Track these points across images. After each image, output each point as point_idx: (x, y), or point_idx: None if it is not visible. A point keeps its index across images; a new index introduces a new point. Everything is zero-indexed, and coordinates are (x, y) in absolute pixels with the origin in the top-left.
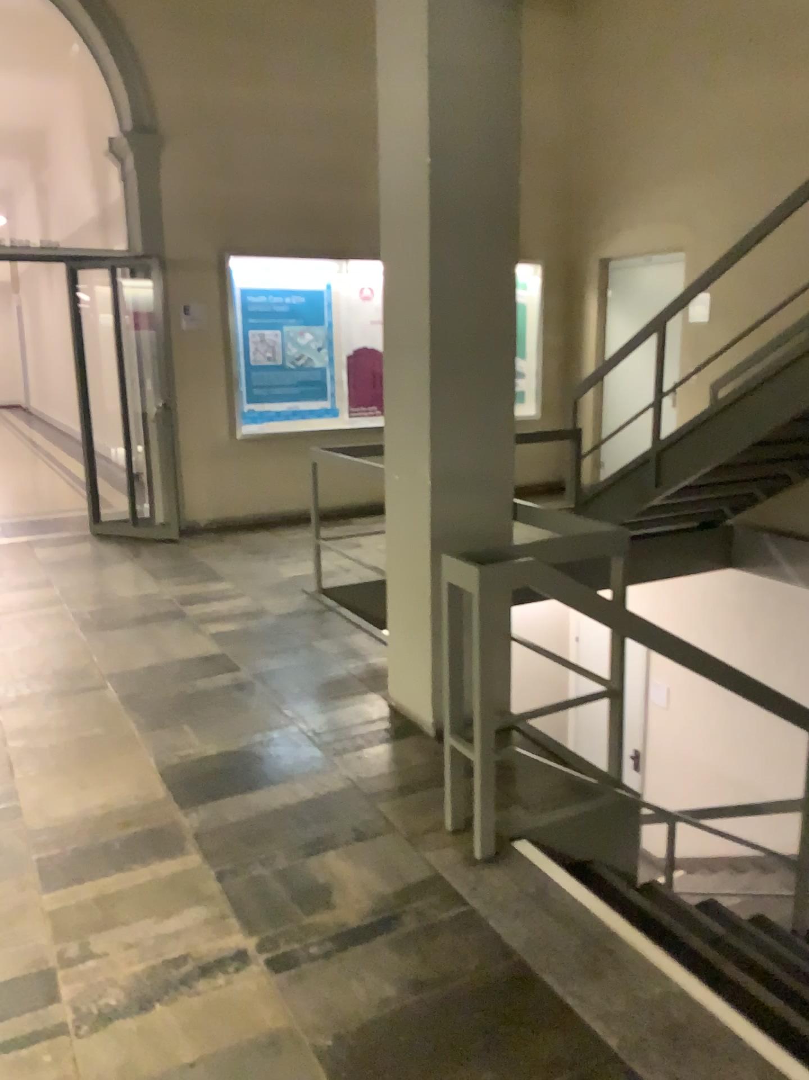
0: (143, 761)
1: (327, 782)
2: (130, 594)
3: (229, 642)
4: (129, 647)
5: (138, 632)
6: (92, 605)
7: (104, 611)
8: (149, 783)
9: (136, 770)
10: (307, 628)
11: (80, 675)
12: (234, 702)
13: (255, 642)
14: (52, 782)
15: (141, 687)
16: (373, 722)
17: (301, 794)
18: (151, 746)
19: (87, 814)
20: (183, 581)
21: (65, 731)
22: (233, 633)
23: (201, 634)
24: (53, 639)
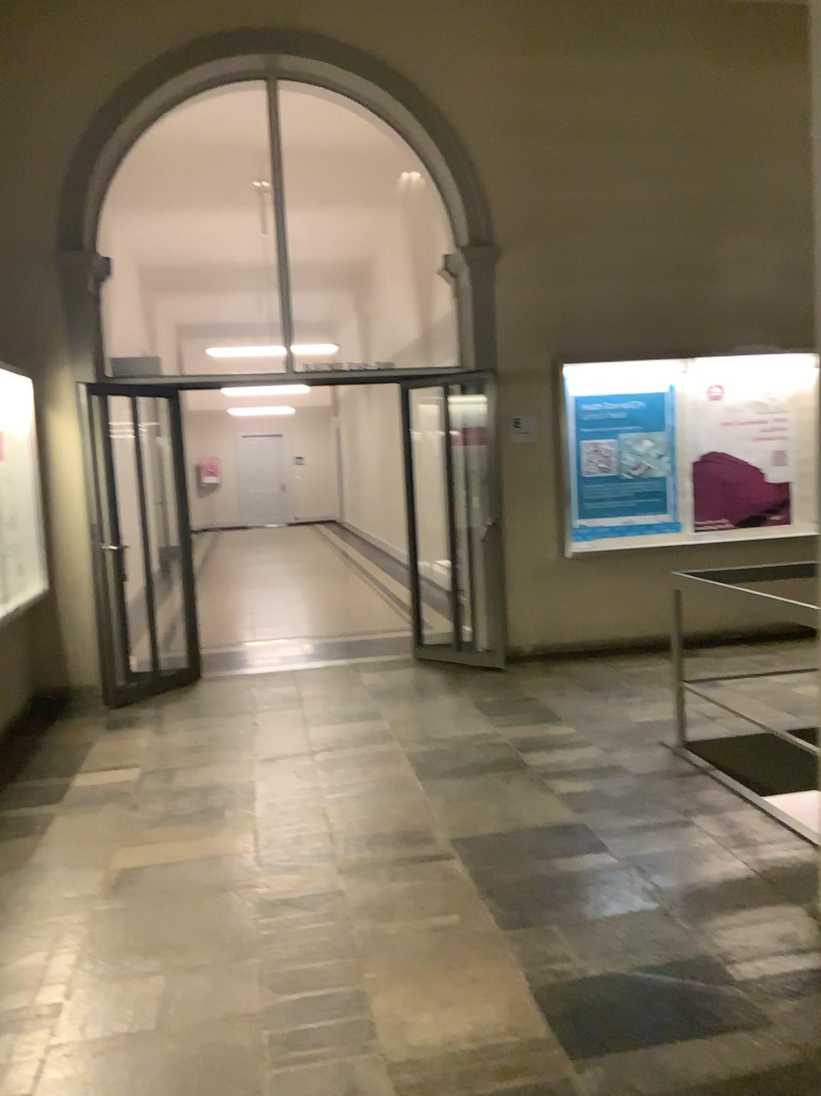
0: (510, 973)
1: (764, 1046)
2: (463, 734)
3: (586, 808)
4: (471, 805)
5: (478, 785)
6: (423, 747)
7: (438, 756)
8: (522, 1010)
9: (503, 985)
10: (679, 795)
11: (422, 838)
12: (609, 896)
13: (618, 811)
14: (405, 990)
15: (492, 863)
16: (805, 951)
17: (730, 1061)
18: (516, 950)
19: (451, 1046)
20: (519, 722)
21: (413, 915)
22: (589, 797)
23: (551, 794)
24: (388, 787)
